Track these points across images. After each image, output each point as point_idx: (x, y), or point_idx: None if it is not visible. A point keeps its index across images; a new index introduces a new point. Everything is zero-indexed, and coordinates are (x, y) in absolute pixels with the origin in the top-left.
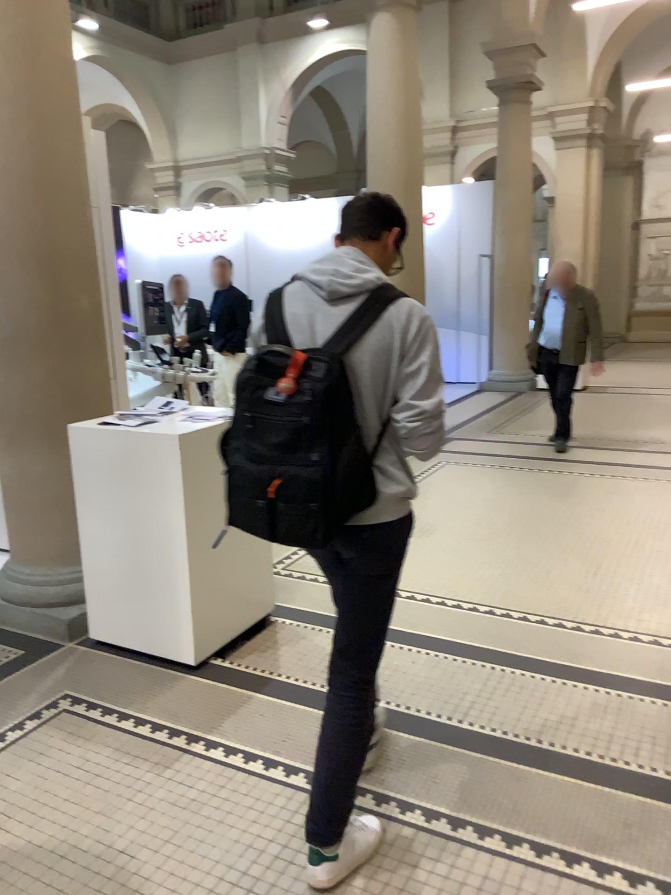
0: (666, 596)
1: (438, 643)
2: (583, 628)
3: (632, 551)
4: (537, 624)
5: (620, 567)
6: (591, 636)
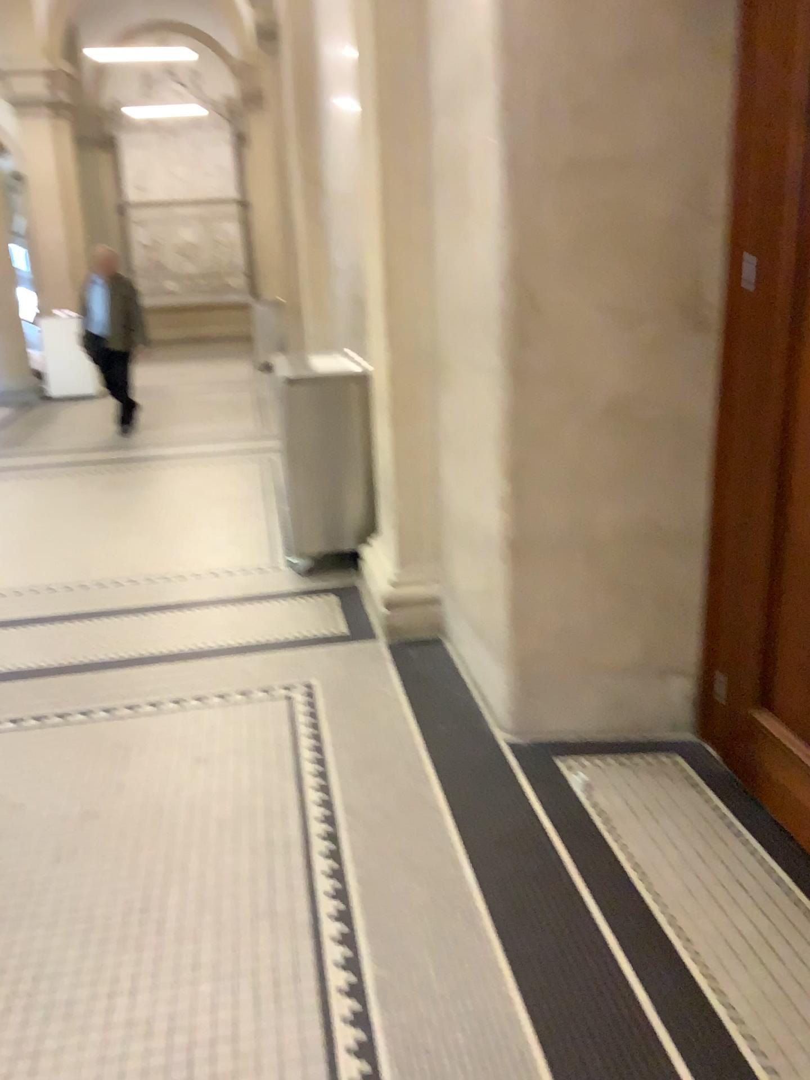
0: (215, 544)
1: (23, 620)
2: (152, 580)
3: (180, 520)
4: (112, 587)
5: (173, 534)
6: (160, 582)
